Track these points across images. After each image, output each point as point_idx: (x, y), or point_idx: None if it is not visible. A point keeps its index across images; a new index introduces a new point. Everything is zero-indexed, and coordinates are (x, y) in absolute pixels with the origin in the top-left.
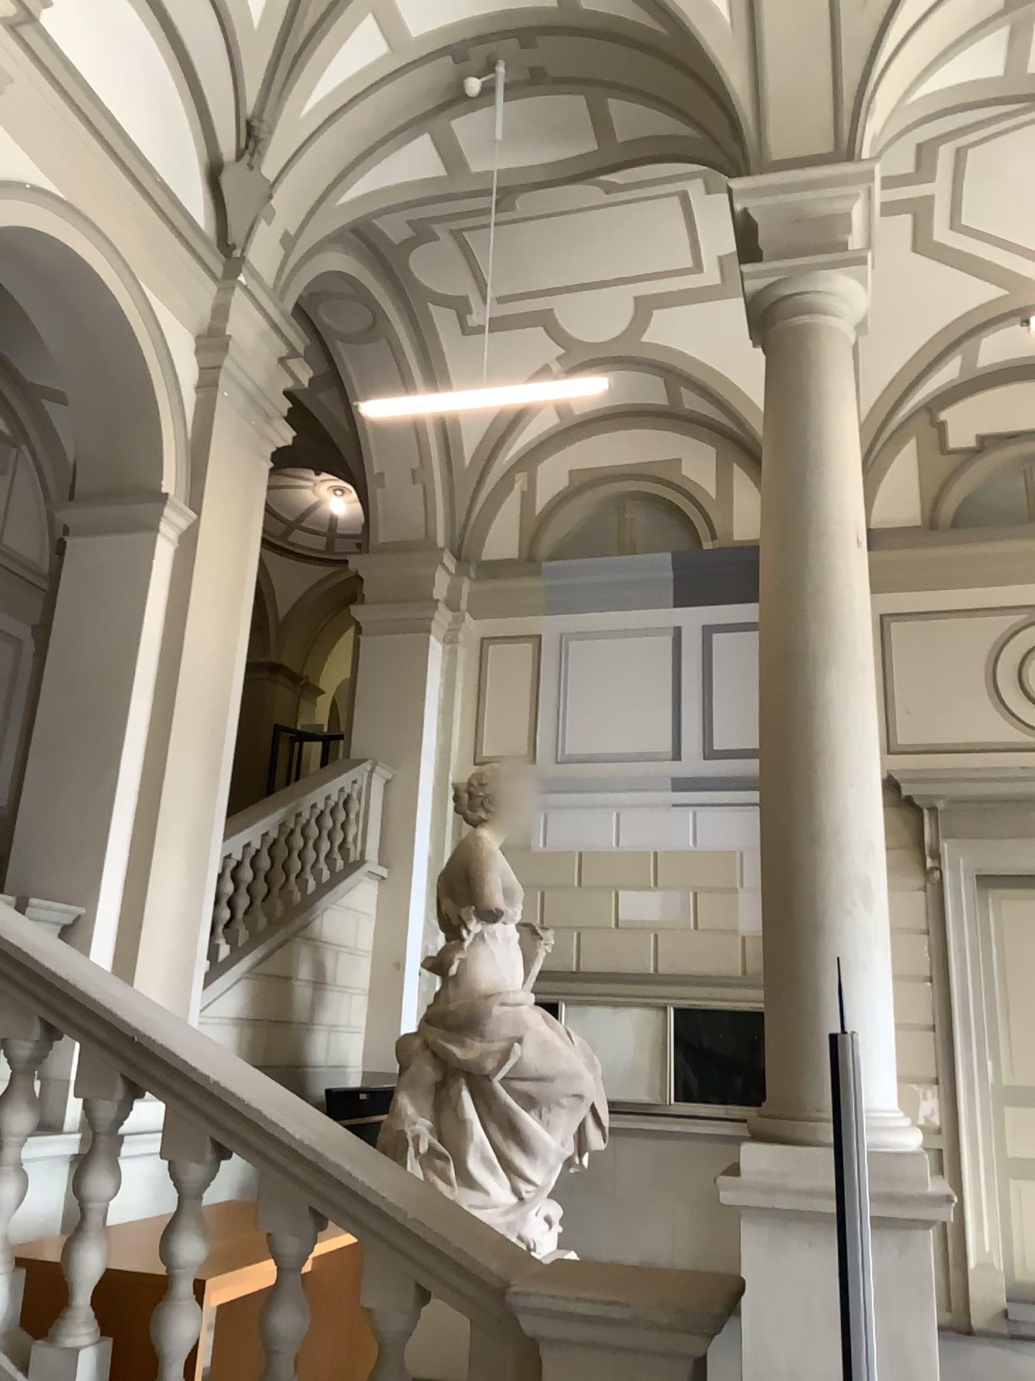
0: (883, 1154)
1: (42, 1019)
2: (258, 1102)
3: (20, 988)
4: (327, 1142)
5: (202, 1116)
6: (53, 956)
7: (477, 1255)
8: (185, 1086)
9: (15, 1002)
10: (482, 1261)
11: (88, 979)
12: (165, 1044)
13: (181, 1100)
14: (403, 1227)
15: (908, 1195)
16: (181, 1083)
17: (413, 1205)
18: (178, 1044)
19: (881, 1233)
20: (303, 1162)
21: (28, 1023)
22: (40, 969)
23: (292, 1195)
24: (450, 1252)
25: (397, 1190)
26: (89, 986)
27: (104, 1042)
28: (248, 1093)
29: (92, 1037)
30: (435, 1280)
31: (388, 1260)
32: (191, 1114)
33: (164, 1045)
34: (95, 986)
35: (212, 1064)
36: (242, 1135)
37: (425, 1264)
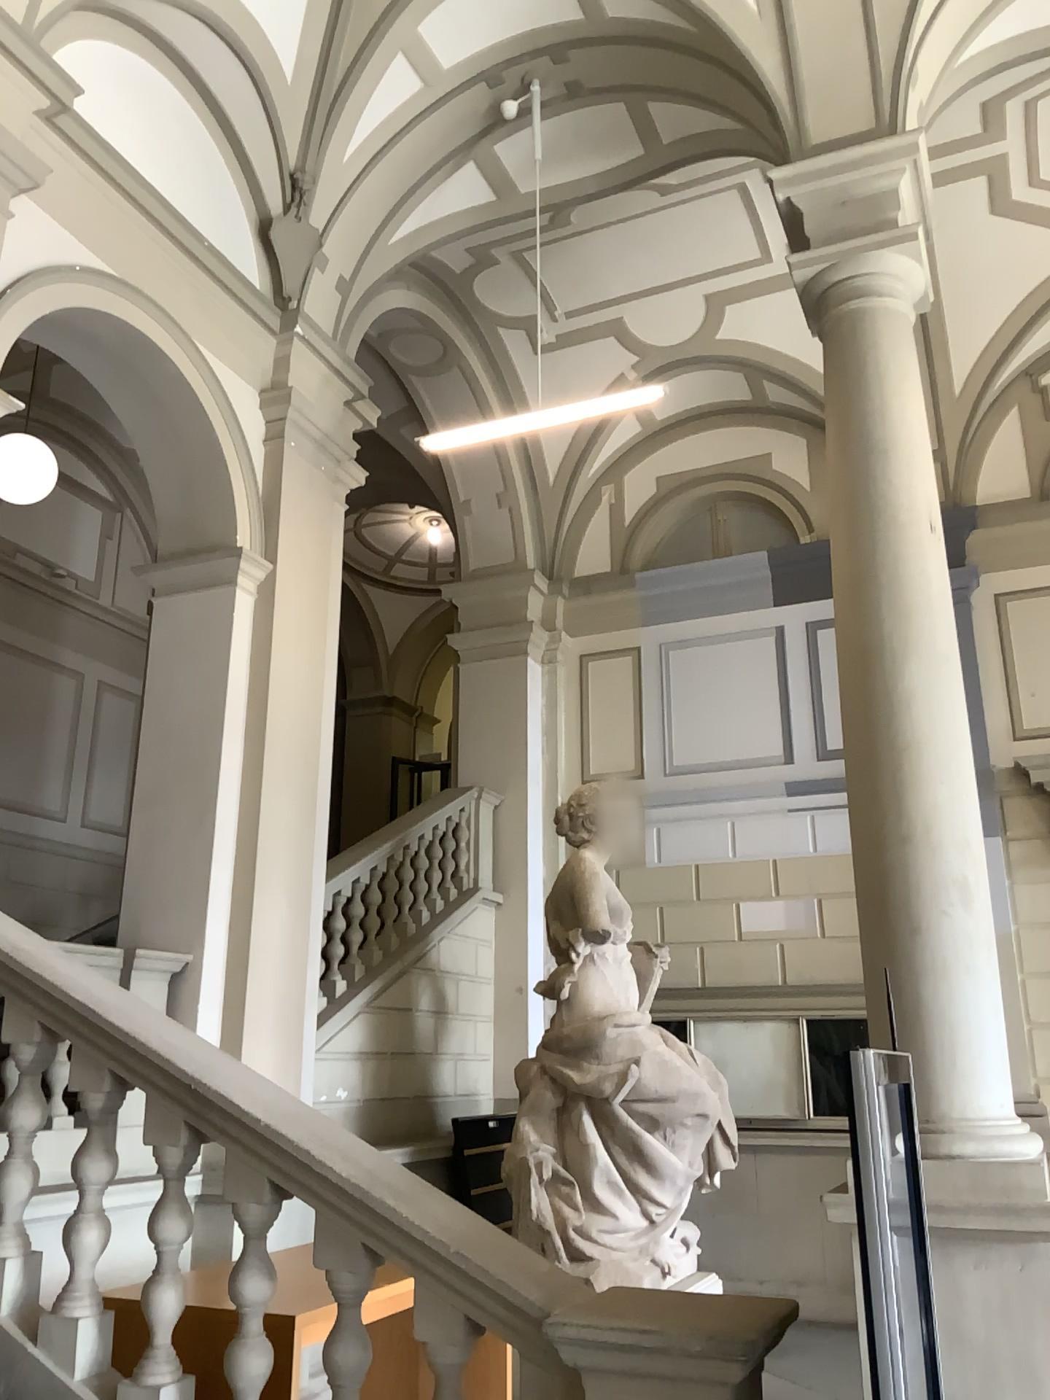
0: (996, 1165)
1: (110, 1071)
2: (306, 1143)
3: (86, 1043)
4: (374, 1179)
5: (256, 1158)
6: (116, 1010)
7: (519, 1288)
8: (238, 1130)
9: (84, 1055)
10: (523, 1294)
11: (149, 1030)
12: (220, 1089)
13: (236, 1144)
14: (445, 1262)
15: (1028, 1207)
16: (234, 1128)
17: (455, 1239)
18: (233, 1090)
19: (999, 1247)
20: (351, 1201)
21: (99, 1076)
22: (103, 1023)
23: (343, 1233)
24: (492, 1286)
25: (440, 1225)
26: (149, 1037)
27: (166, 1091)
28: (298, 1135)
29: (155, 1087)
30: (479, 1313)
31: (435, 1295)
32: (247, 1156)
33: (220, 1091)
34: (155, 1037)
35: (264, 1107)
36: (294, 1176)
37: (468, 1298)
